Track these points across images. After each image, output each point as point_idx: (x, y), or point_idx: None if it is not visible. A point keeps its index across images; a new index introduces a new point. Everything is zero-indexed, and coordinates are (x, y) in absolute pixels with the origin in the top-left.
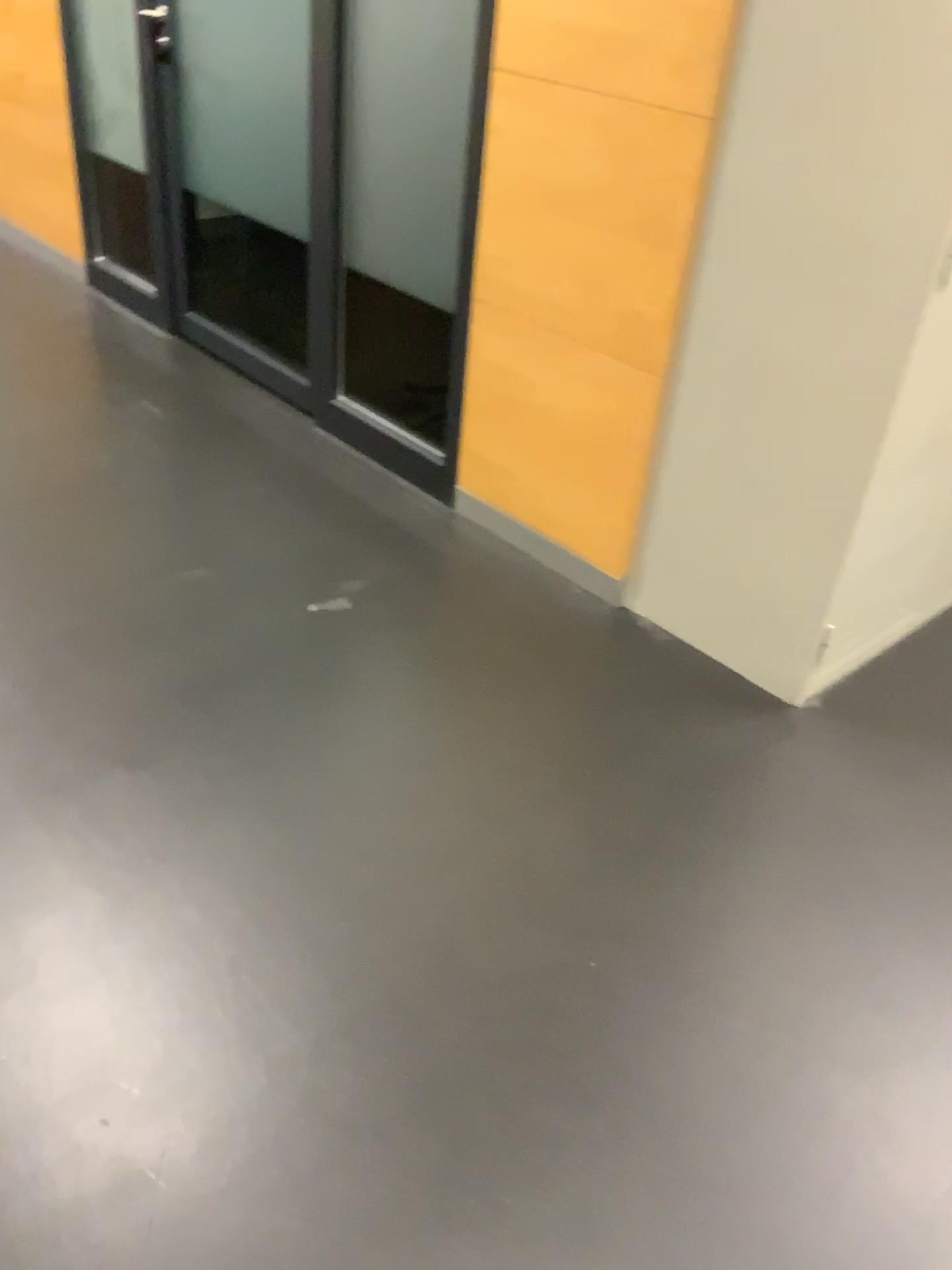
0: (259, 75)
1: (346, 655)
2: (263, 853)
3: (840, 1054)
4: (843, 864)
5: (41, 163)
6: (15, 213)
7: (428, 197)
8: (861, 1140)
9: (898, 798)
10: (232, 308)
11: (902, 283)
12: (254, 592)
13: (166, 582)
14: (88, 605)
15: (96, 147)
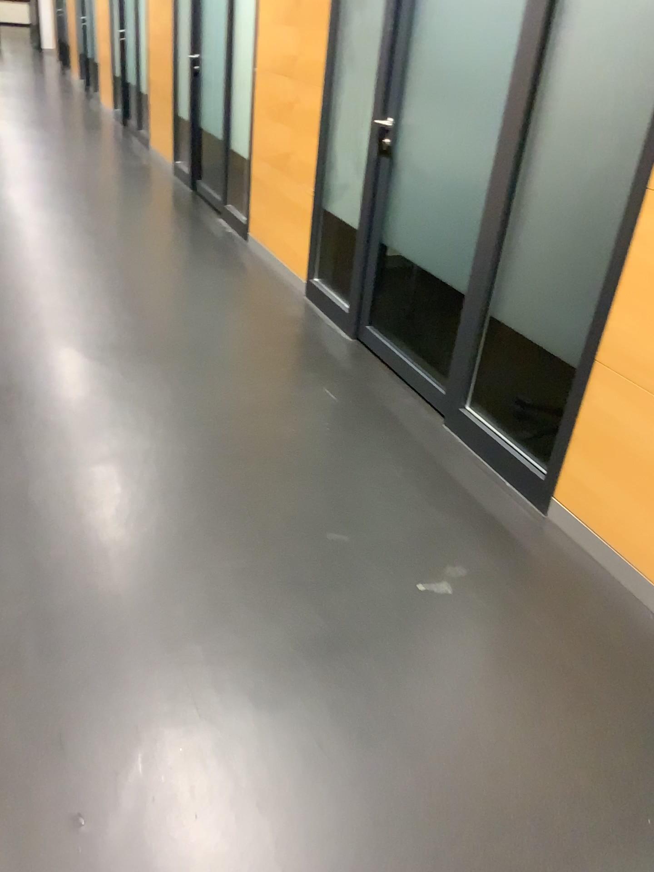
0: (449, 170)
1: (440, 642)
2: (342, 836)
3: None
4: None
5: (291, 209)
6: (269, 239)
7: (567, 276)
8: None
9: None
10: (398, 322)
11: None
12: (376, 565)
13: (312, 543)
14: (253, 553)
15: (328, 204)
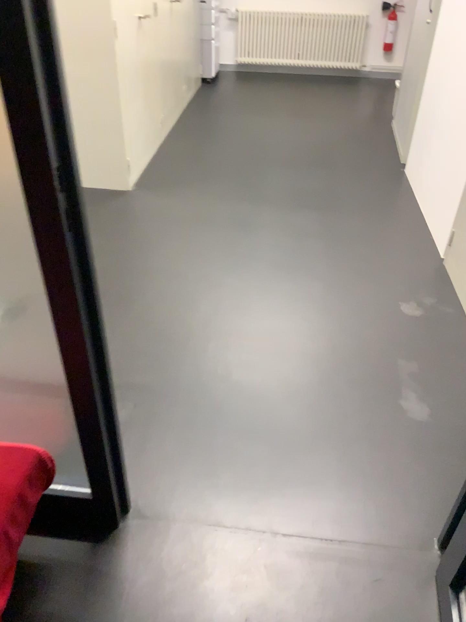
0: None
1: None
2: None
3: (189, 242)
4: (166, 212)
5: None
6: None
7: None
8: (203, 253)
9: (170, 196)
10: None
11: (106, 38)
12: None
13: None
14: None
15: None
